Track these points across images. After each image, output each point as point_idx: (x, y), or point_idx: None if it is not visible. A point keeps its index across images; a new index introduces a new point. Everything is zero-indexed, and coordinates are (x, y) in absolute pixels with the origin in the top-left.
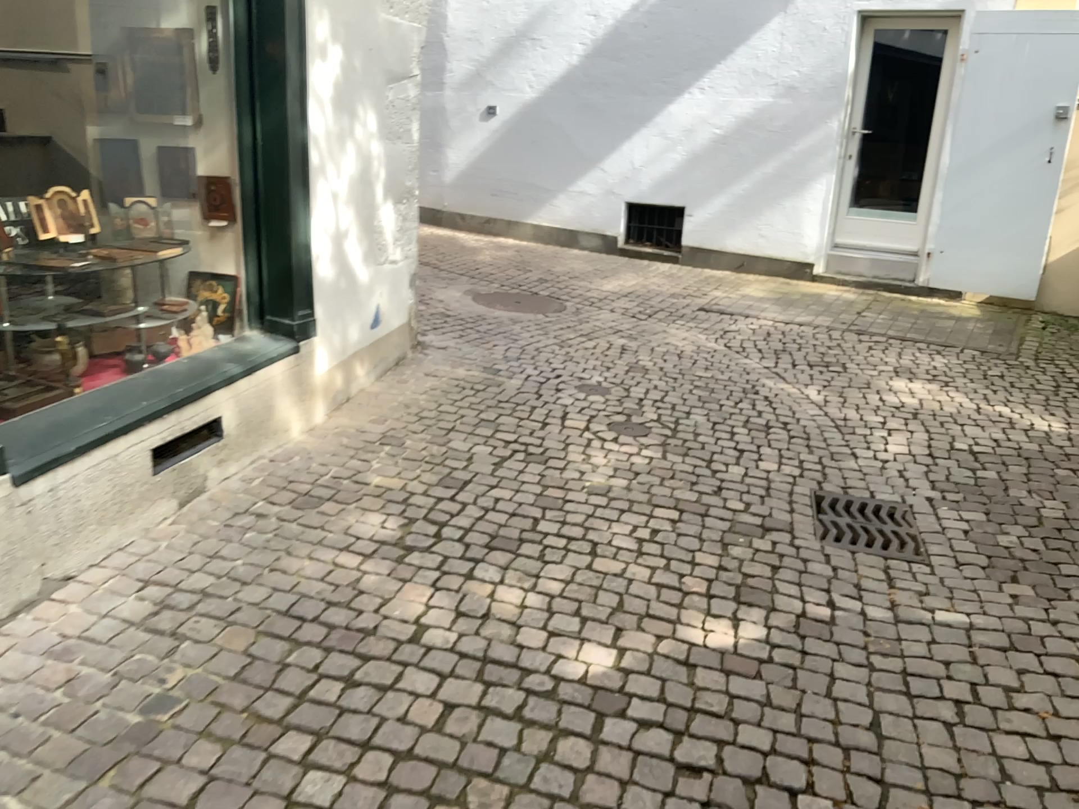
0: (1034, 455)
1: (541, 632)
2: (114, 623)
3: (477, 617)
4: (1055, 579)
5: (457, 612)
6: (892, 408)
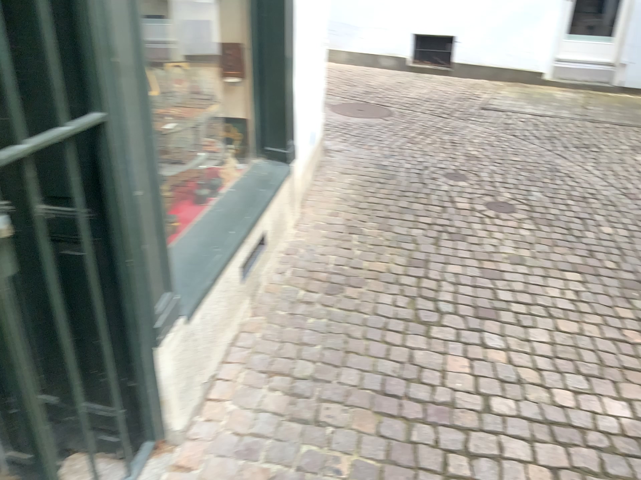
0: None
1: (566, 391)
2: (267, 416)
3: (512, 381)
4: None
5: (496, 378)
6: None
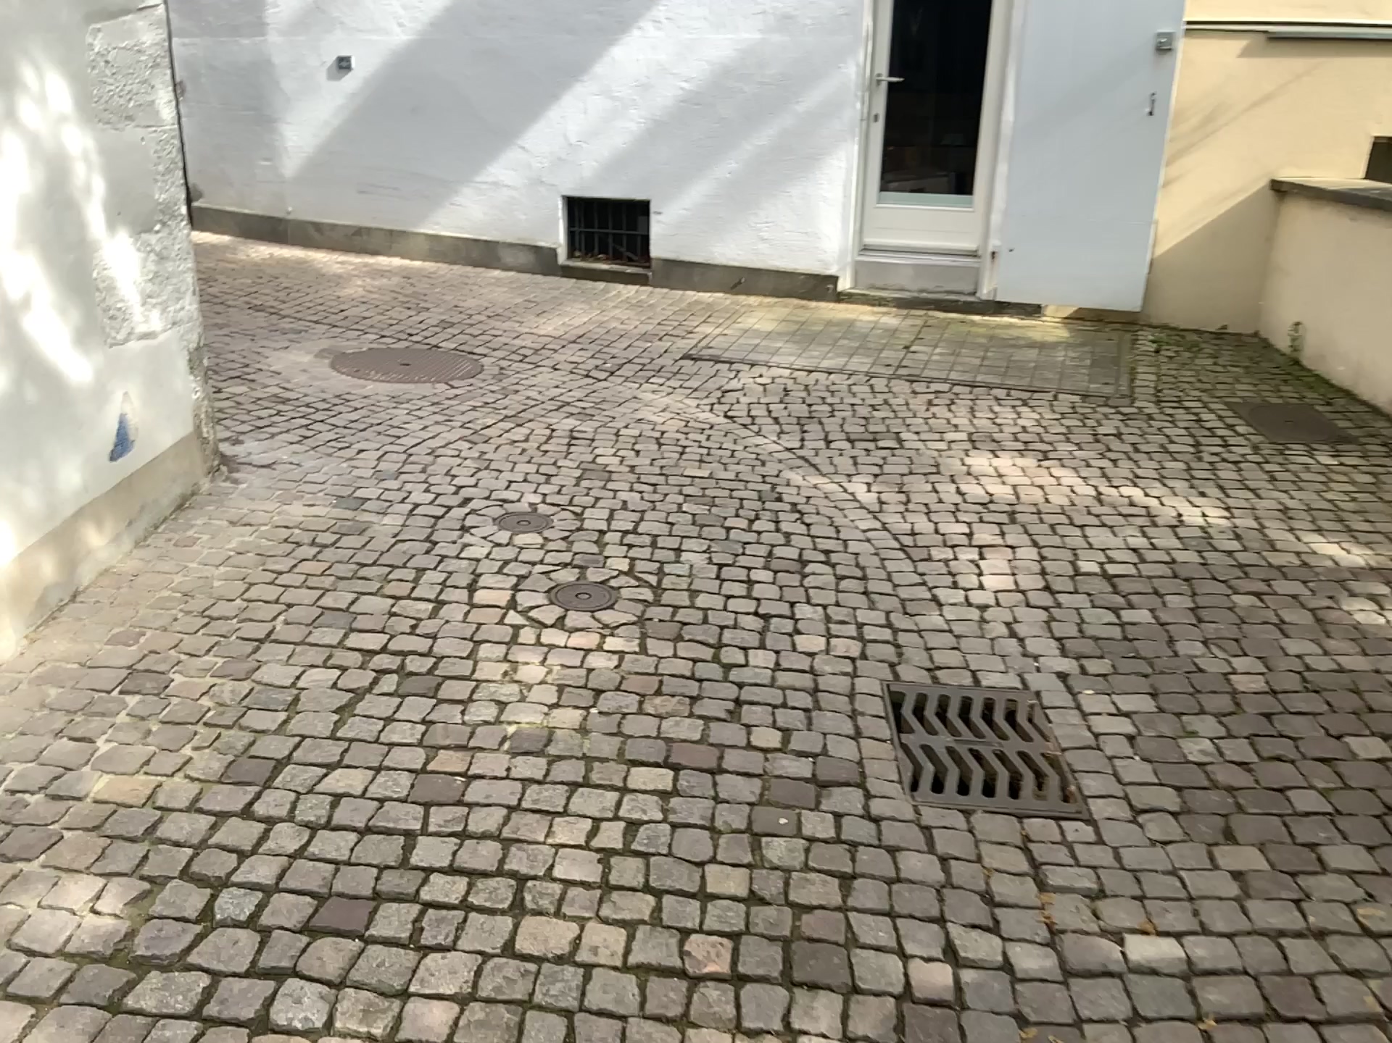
0: (1191, 567)
1: None
2: None
3: None
4: (1287, 822)
5: None
6: (977, 502)
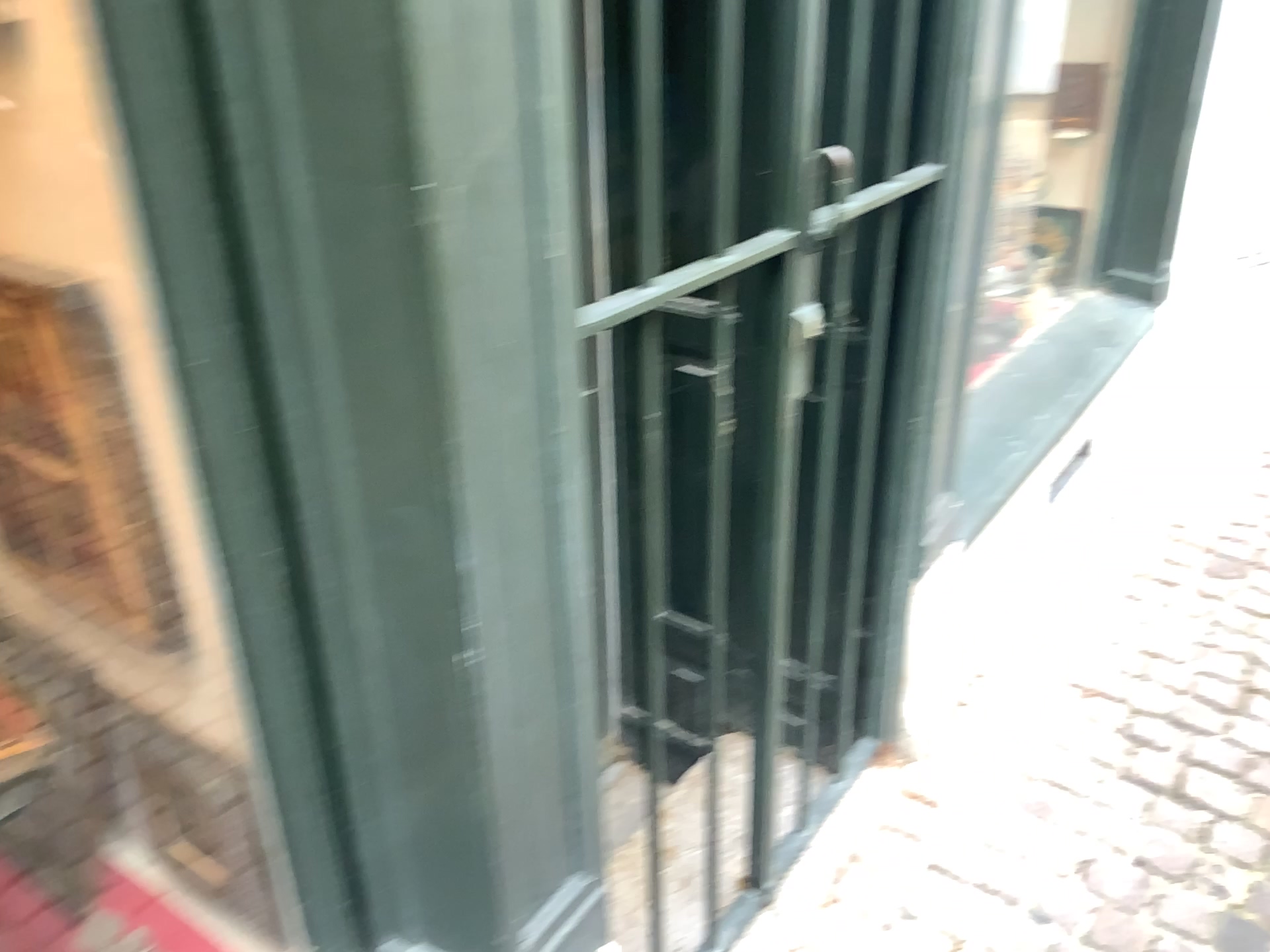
0: None
1: None
2: (1078, 760)
3: None
4: None
5: None
6: None
